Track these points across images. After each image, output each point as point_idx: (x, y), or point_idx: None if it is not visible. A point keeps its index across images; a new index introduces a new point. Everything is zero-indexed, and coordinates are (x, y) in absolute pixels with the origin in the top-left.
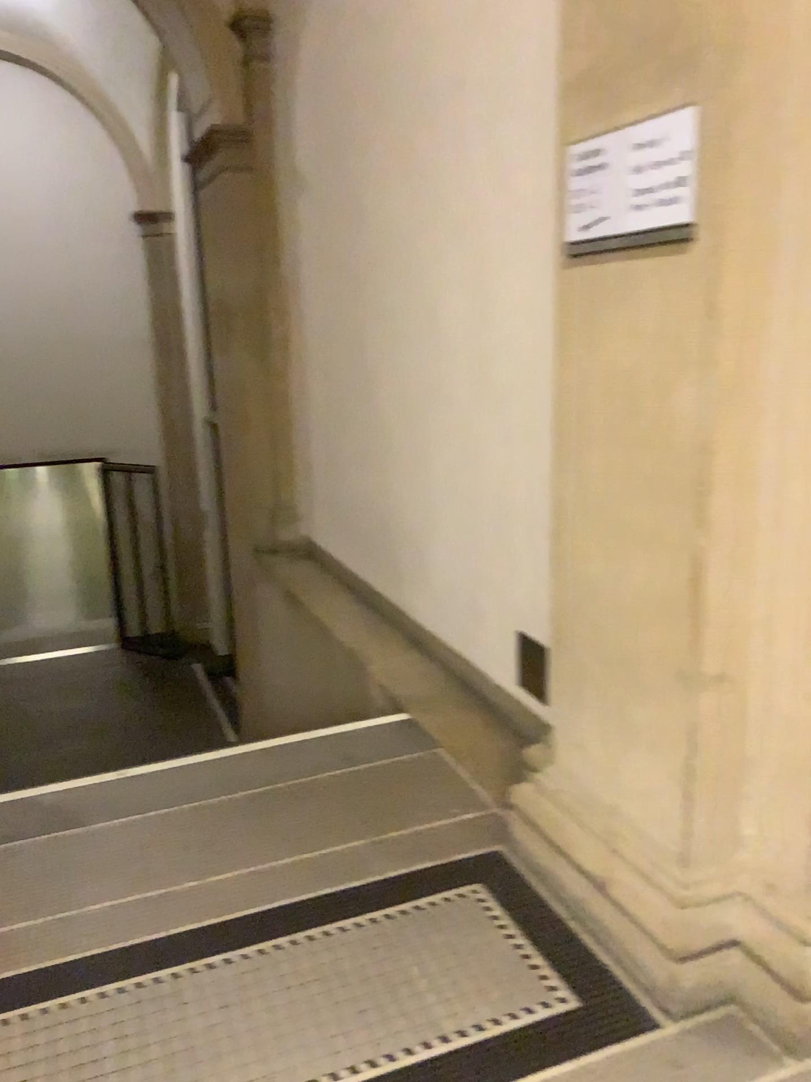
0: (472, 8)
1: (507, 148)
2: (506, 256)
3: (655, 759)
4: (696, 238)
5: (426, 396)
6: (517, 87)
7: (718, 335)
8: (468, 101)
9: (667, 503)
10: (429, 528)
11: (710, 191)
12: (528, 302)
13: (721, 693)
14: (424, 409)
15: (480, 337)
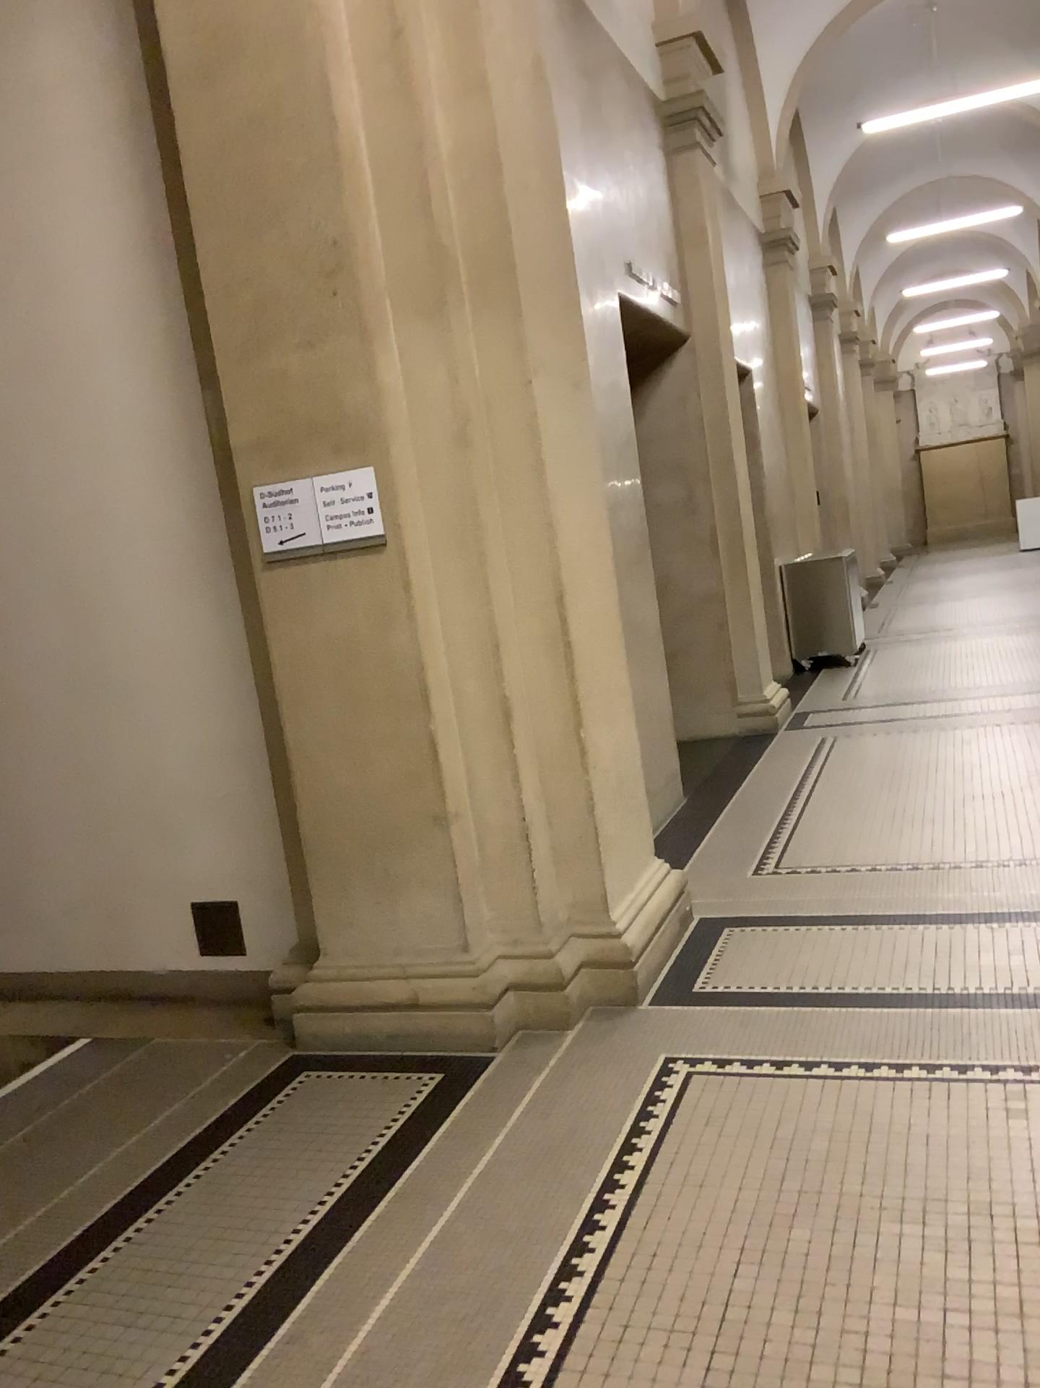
0: (29, 365)
1: (108, 483)
2: (122, 572)
3: (435, 888)
4: (397, 542)
5: (2, 720)
6: (113, 434)
7: (421, 597)
8: (35, 442)
9: (407, 709)
10: (30, 855)
11: (399, 514)
12: (164, 606)
13: (466, 824)
14: (3, 734)
15: (92, 647)
